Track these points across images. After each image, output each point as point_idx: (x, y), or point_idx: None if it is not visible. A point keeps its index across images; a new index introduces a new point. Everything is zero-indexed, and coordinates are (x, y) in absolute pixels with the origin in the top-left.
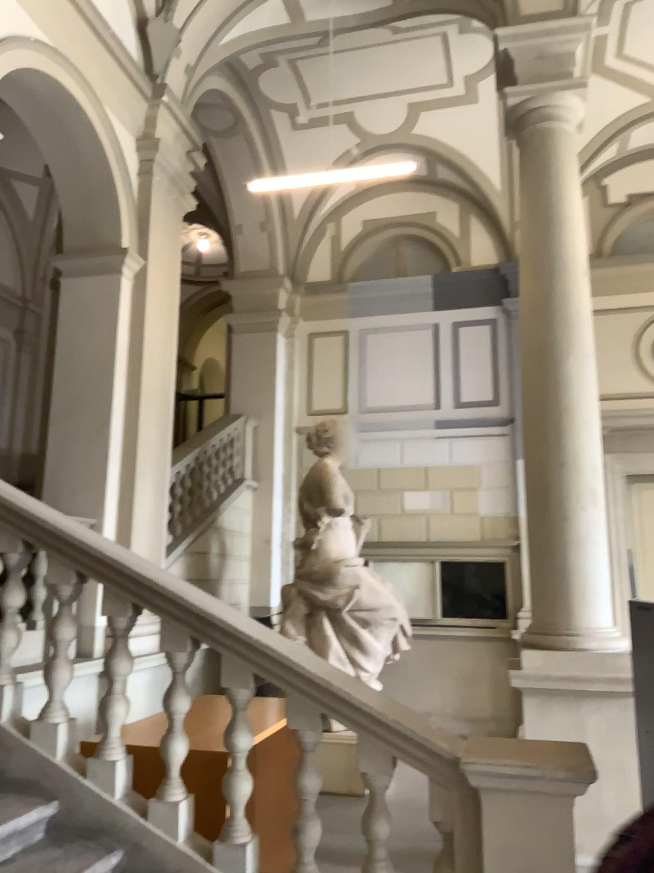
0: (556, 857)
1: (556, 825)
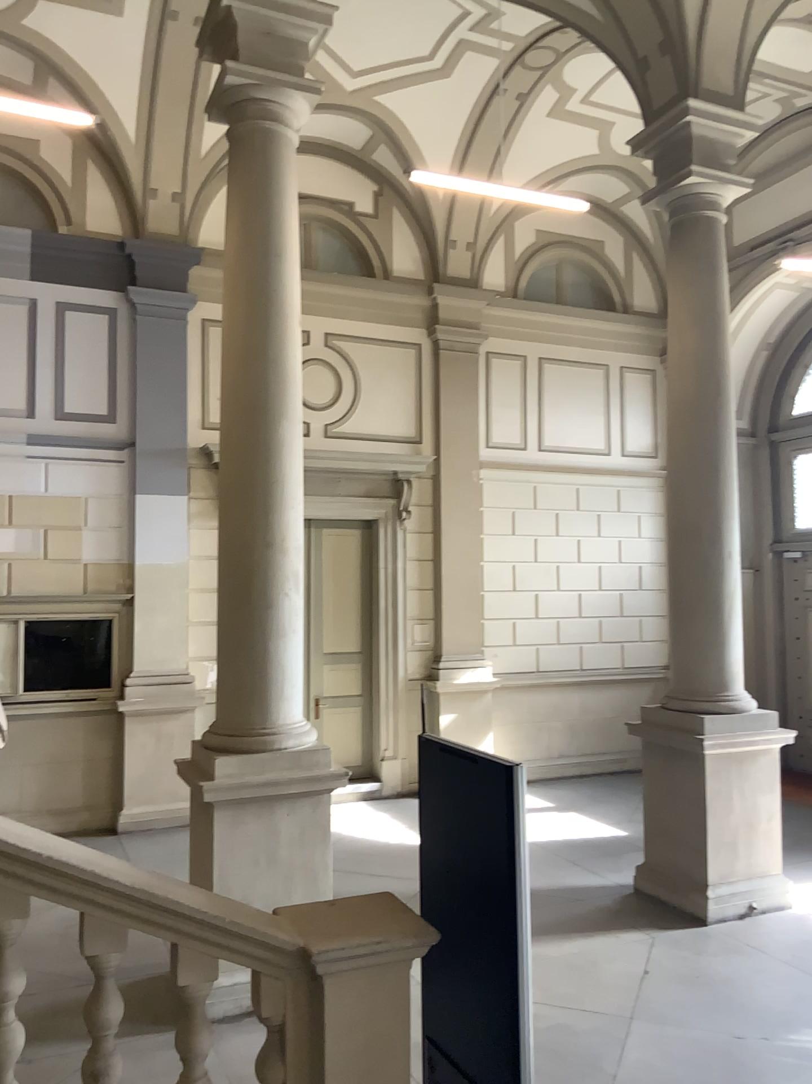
0: (394, 1021)
1: (396, 991)
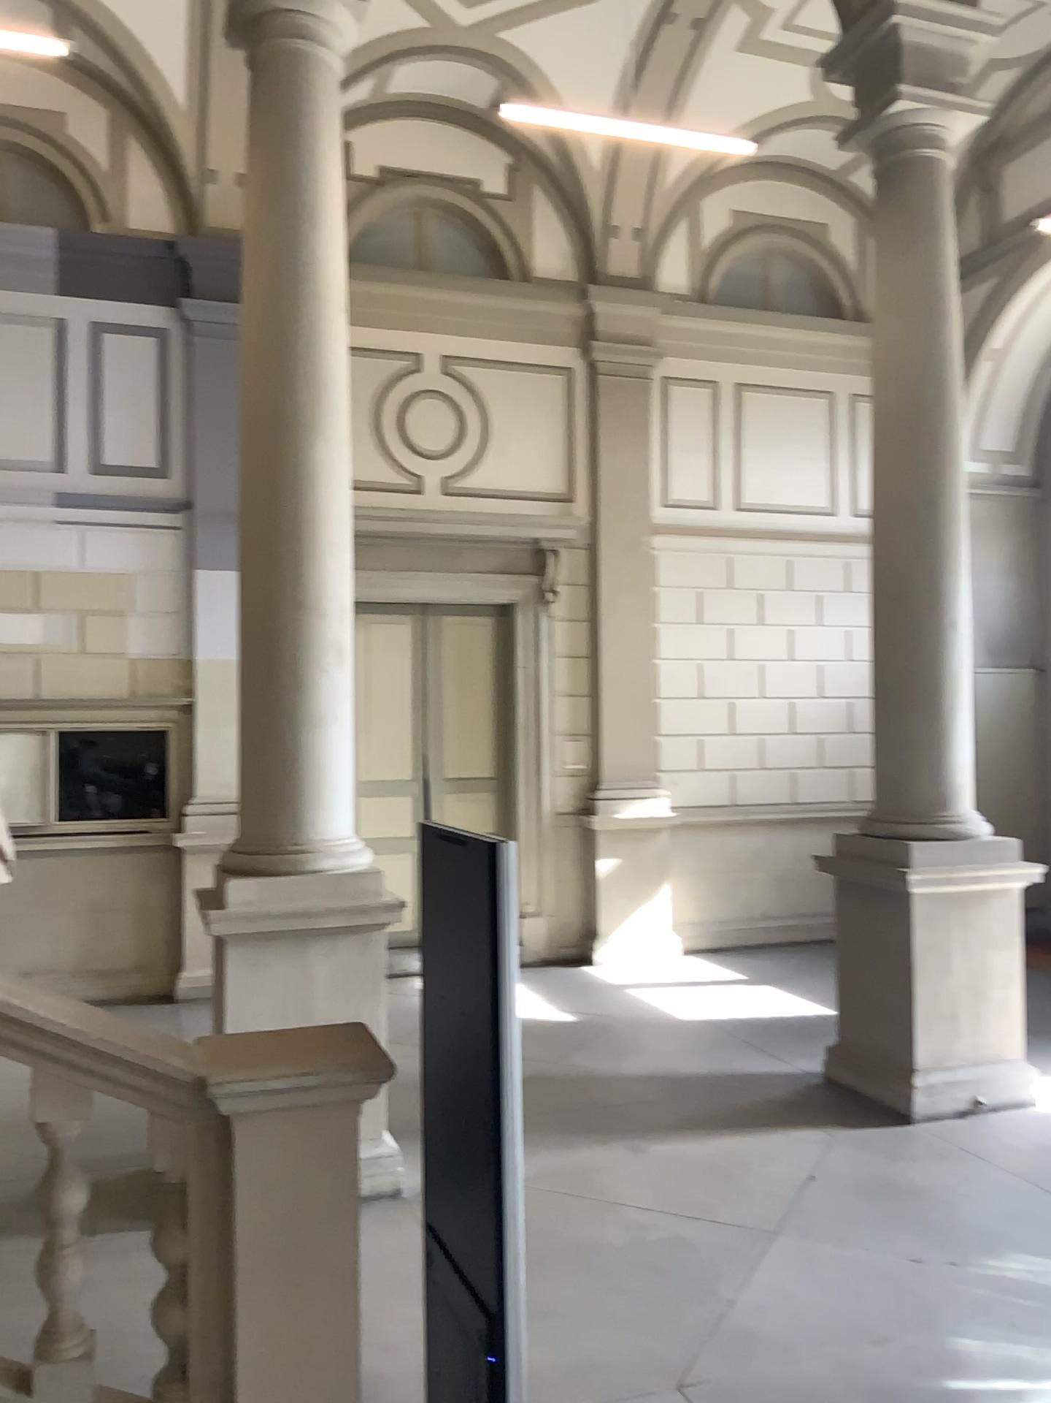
0: (340, 1185)
1: (342, 1145)
